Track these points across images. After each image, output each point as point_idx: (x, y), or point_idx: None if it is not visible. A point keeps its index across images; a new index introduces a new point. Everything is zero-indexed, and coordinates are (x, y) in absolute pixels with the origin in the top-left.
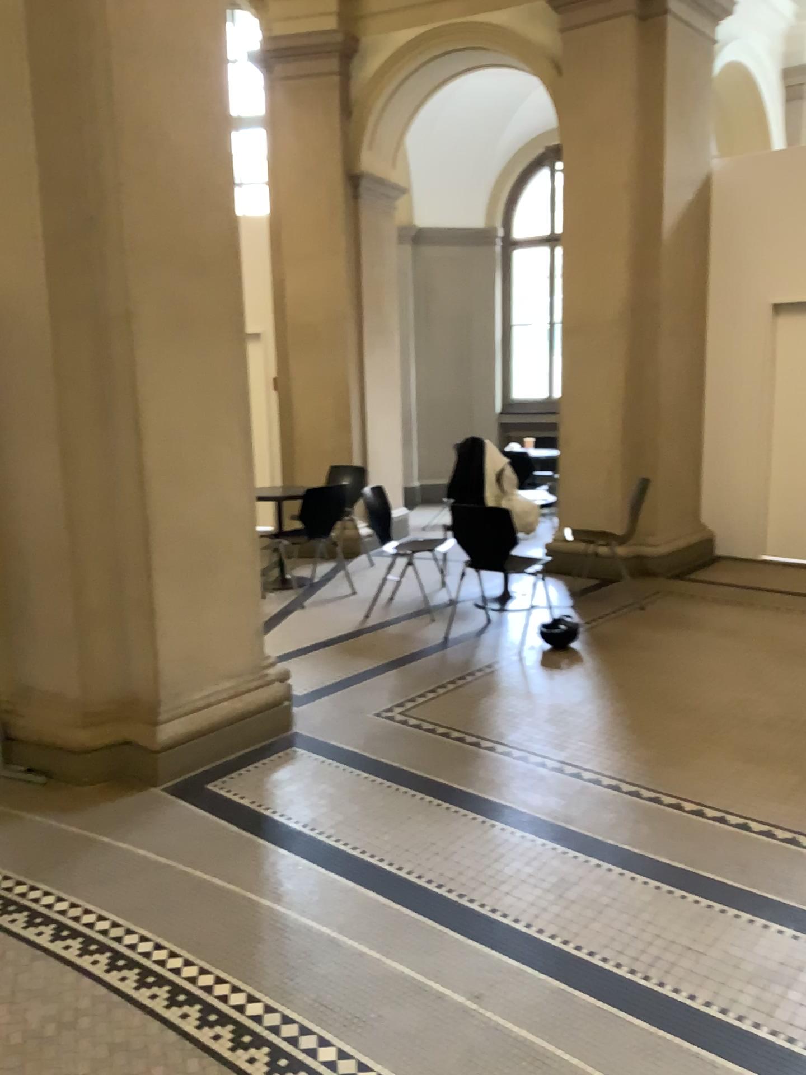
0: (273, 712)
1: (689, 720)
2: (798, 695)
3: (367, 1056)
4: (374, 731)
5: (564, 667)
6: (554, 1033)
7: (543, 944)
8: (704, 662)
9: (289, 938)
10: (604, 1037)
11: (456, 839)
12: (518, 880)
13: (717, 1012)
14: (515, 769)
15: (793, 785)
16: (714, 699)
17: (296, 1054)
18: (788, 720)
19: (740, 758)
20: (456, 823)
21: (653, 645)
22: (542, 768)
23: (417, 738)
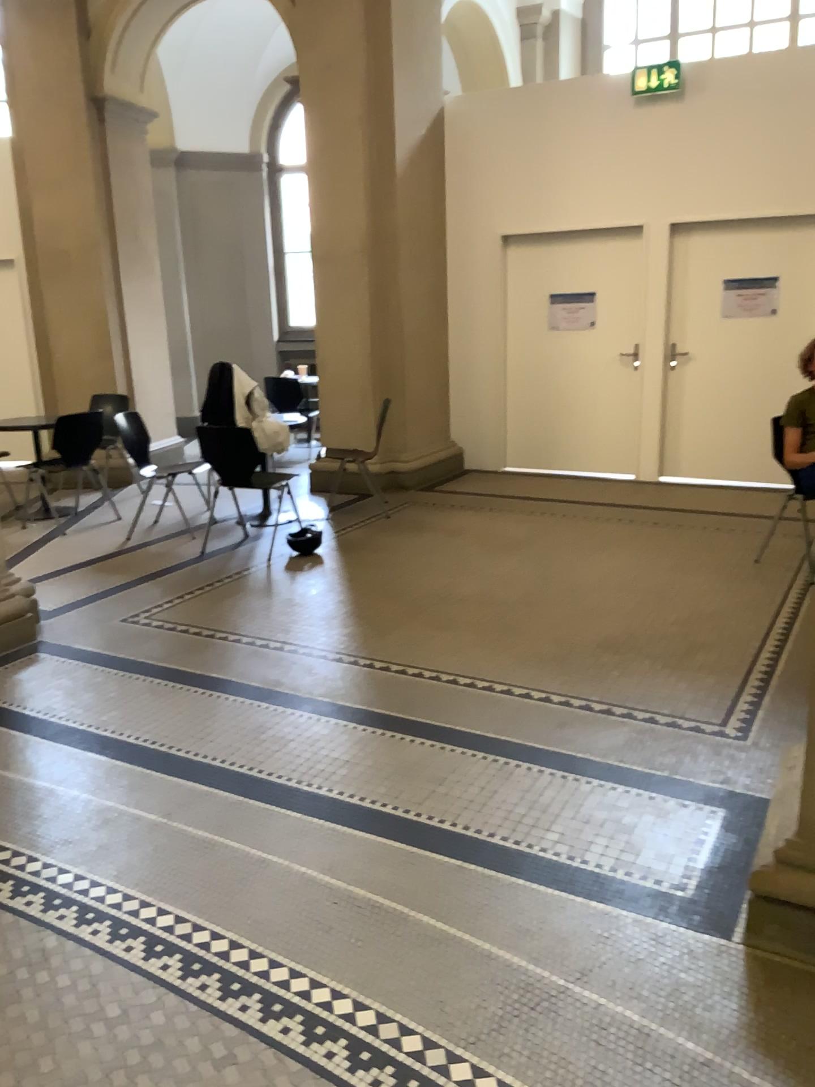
0: (16, 622)
1: (400, 603)
2: (497, 578)
3: (68, 862)
4: (117, 633)
5: (302, 569)
6: (225, 828)
7: (232, 772)
8: (427, 557)
9: (13, 793)
10: (265, 826)
11: (175, 708)
12: (222, 732)
13: (356, 800)
14: (239, 651)
15: (469, 643)
16: (426, 585)
17: (7, 868)
18: (482, 597)
19: (433, 628)
20: (179, 696)
21: (386, 546)
22: (264, 649)
23: (157, 636)
